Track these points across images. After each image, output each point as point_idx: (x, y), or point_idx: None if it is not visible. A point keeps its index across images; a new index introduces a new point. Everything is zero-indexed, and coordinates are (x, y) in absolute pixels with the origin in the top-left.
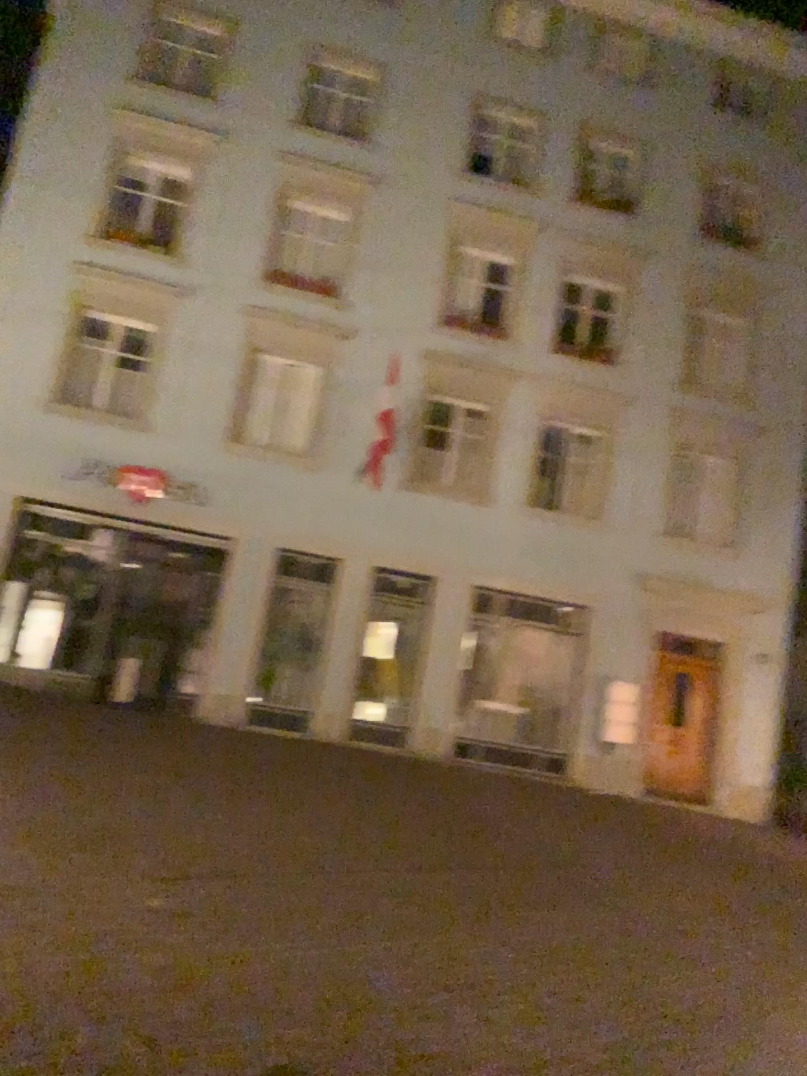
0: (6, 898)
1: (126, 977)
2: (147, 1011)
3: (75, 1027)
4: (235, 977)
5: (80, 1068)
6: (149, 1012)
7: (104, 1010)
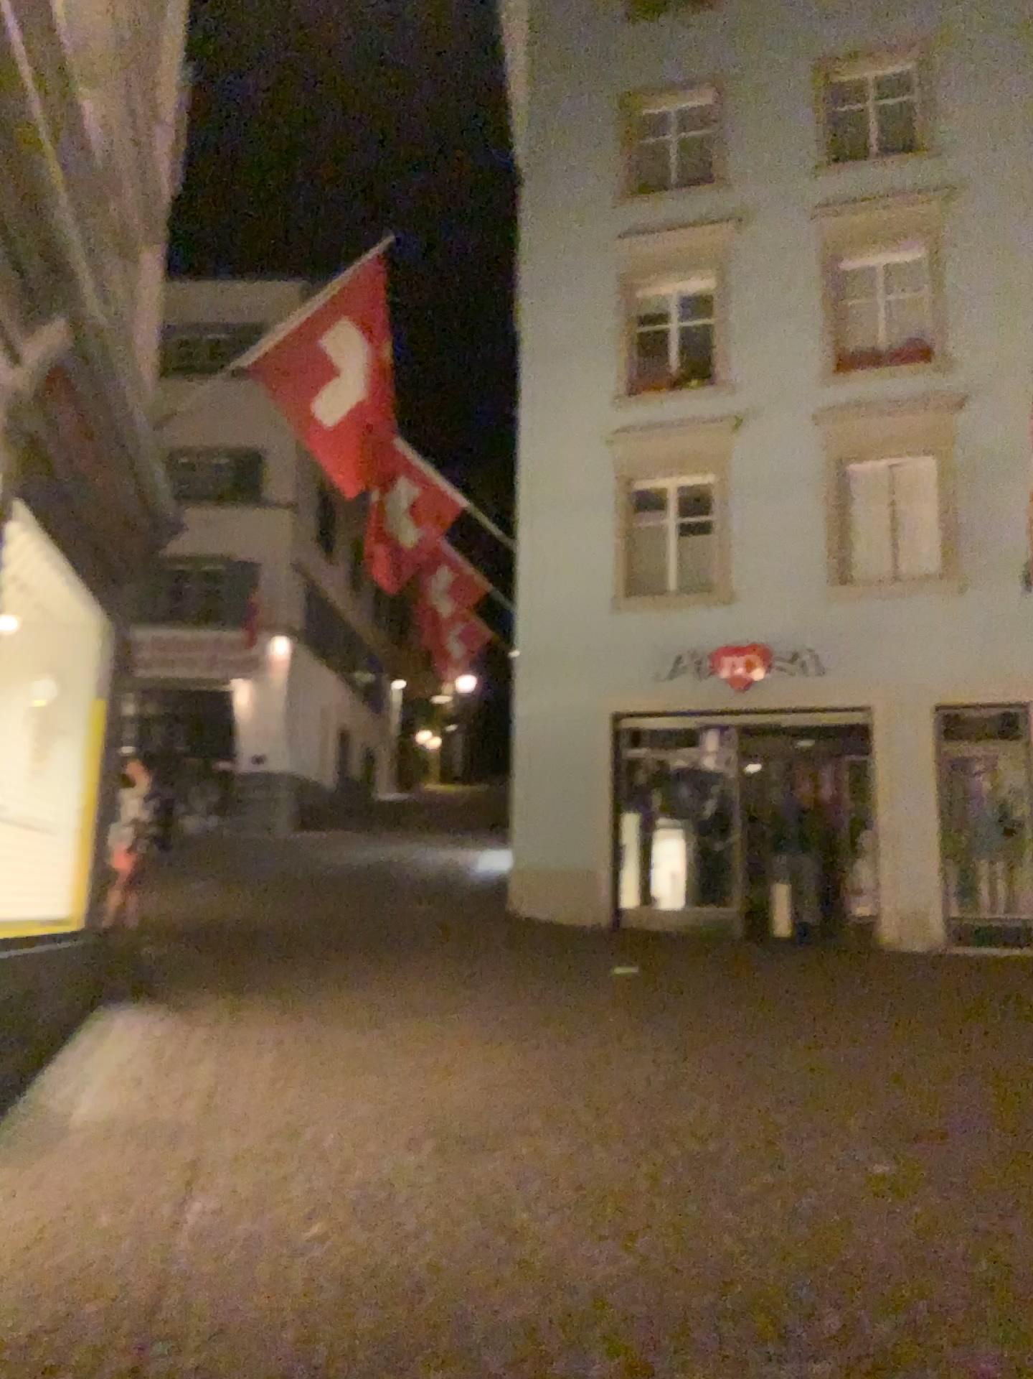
0: (707, 1167)
1: (869, 1254)
2: (904, 1295)
3: (820, 1309)
4: (1010, 1257)
5: (839, 1357)
6: (907, 1295)
7: (852, 1292)
